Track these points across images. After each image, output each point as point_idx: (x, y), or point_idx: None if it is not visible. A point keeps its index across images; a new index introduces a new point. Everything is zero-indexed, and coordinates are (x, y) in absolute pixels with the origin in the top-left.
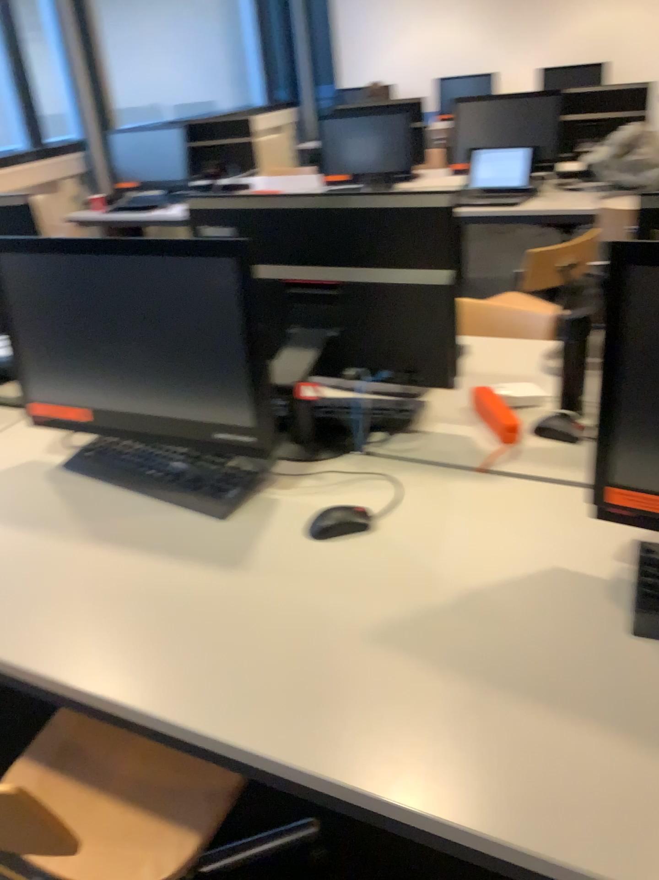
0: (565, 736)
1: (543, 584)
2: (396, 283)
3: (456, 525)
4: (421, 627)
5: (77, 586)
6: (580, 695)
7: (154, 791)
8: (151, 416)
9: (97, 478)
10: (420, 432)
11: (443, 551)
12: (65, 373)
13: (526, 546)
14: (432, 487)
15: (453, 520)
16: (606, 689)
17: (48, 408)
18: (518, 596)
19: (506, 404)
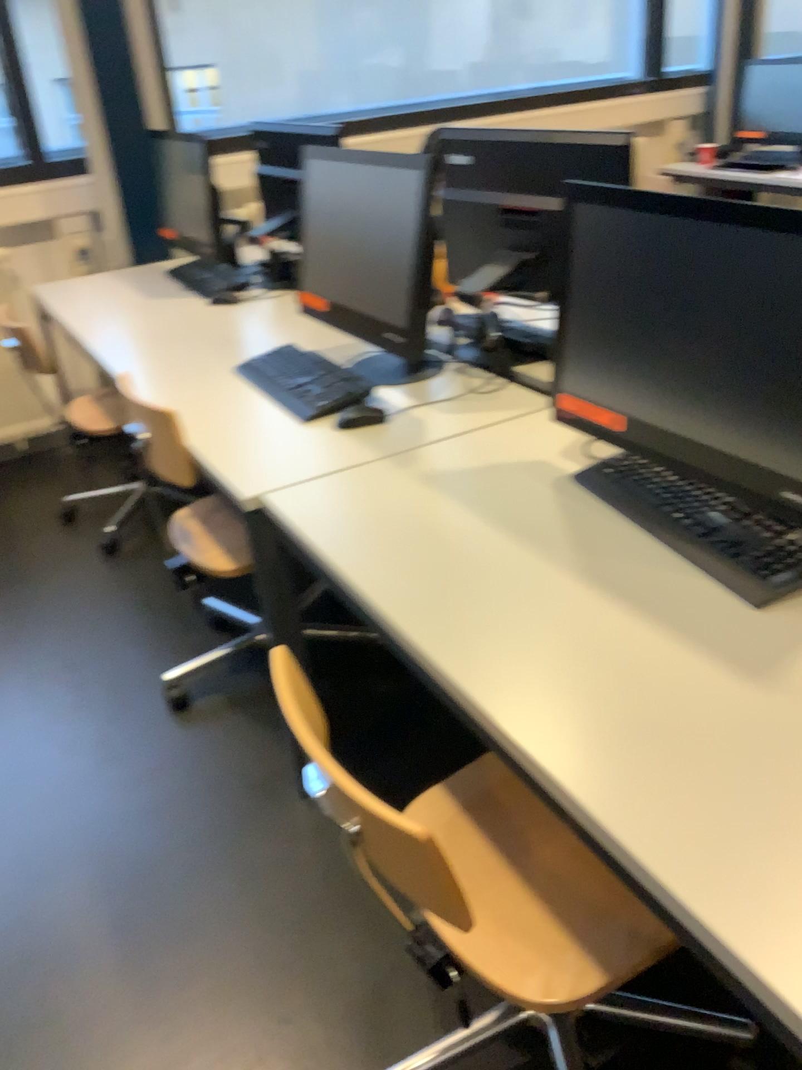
0: None
1: None
2: None
3: None
4: None
5: (555, 634)
6: None
7: (569, 903)
8: (704, 453)
9: (614, 510)
10: None
11: None
12: (615, 372)
13: None
14: None
15: None
16: None
17: (581, 409)
18: None
19: None
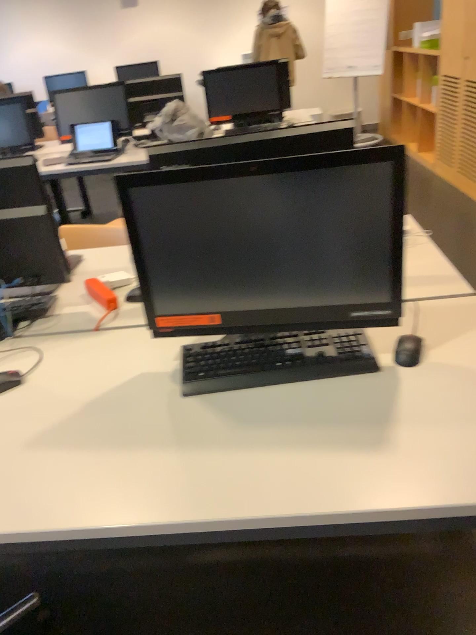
0: (149, 462)
1: (135, 386)
2: (12, 220)
3: (81, 367)
4: (62, 430)
5: None
6: (157, 438)
7: None
8: None
9: None
10: (54, 316)
11: (73, 384)
12: None
13: (125, 368)
14: (64, 348)
15: (79, 364)
16: (172, 431)
17: None
18: (120, 397)
19: (108, 287)
